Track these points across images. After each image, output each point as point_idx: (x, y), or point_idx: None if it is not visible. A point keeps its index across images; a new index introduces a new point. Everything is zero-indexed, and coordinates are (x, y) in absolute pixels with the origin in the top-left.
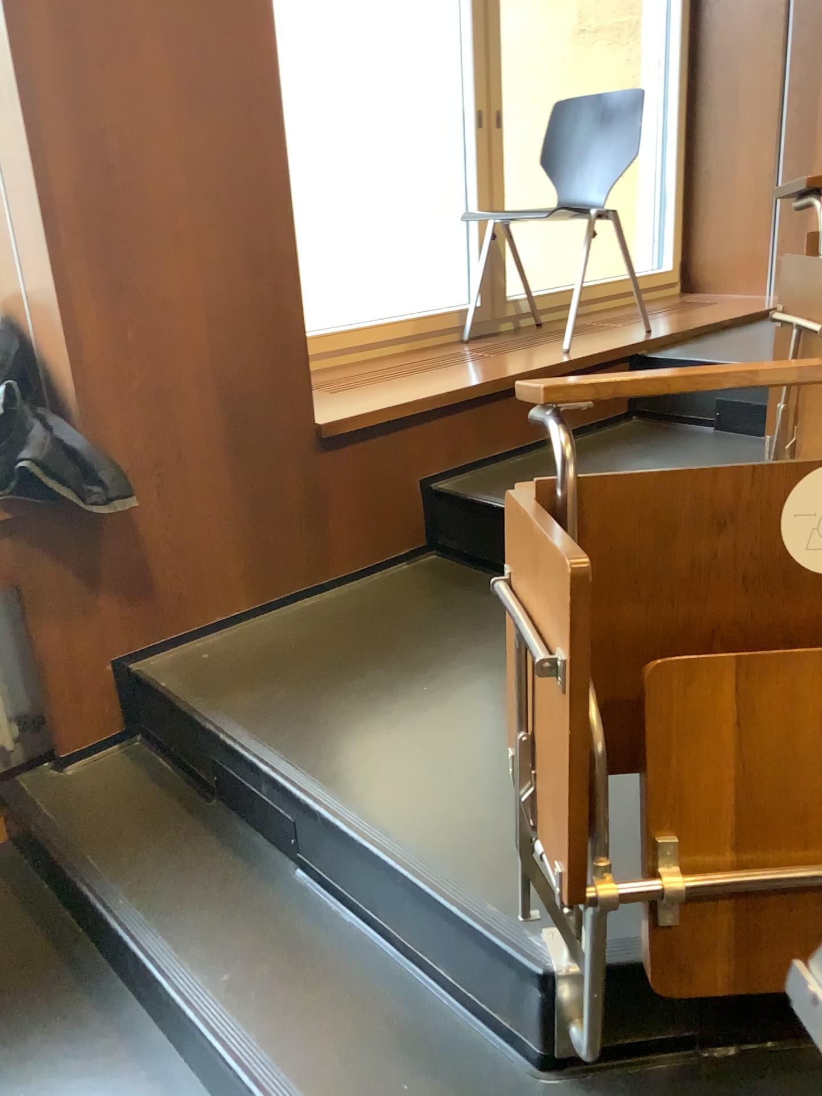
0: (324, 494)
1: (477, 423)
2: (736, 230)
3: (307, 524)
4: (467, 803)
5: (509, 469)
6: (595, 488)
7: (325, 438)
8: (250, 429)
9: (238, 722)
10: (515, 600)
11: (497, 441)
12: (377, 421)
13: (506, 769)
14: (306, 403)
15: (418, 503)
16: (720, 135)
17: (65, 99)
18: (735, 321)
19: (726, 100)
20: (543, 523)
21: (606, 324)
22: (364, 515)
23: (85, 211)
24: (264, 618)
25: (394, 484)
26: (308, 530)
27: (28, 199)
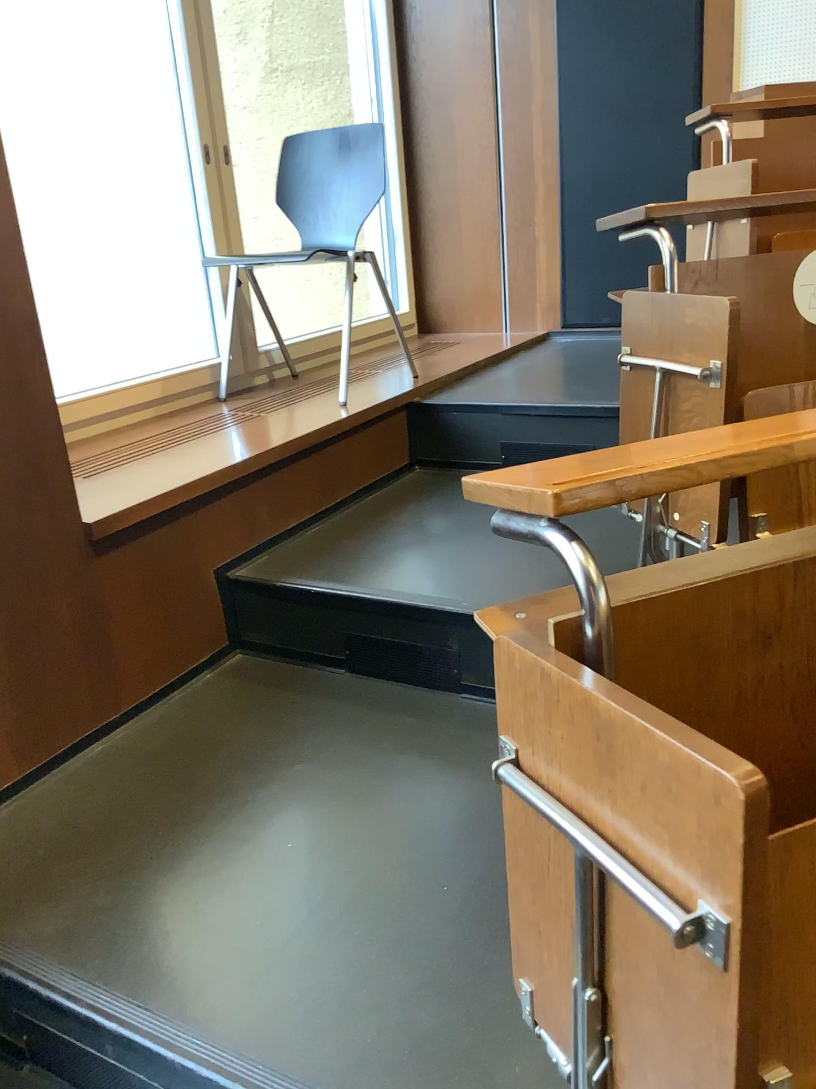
0: (104, 610)
1: (265, 495)
2: (470, 267)
3: (87, 651)
4: (405, 1011)
5: (310, 543)
6: (627, 621)
7: (98, 542)
8: (2, 545)
9: (53, 958)
10: (565, 805)
11: (288, 512)
12: (157, 510)
13: (435, 946)
14: (70, 502)
15: (213, 599)
16: (443, 173)
17: None
18: (488, 358)
19: (444, 138)
20: (635, 708)
21: (364, 369)
22: (155, 626)
23: None
24: (47, 784)
25: (184, 582)
26: (89, 658)
27: None
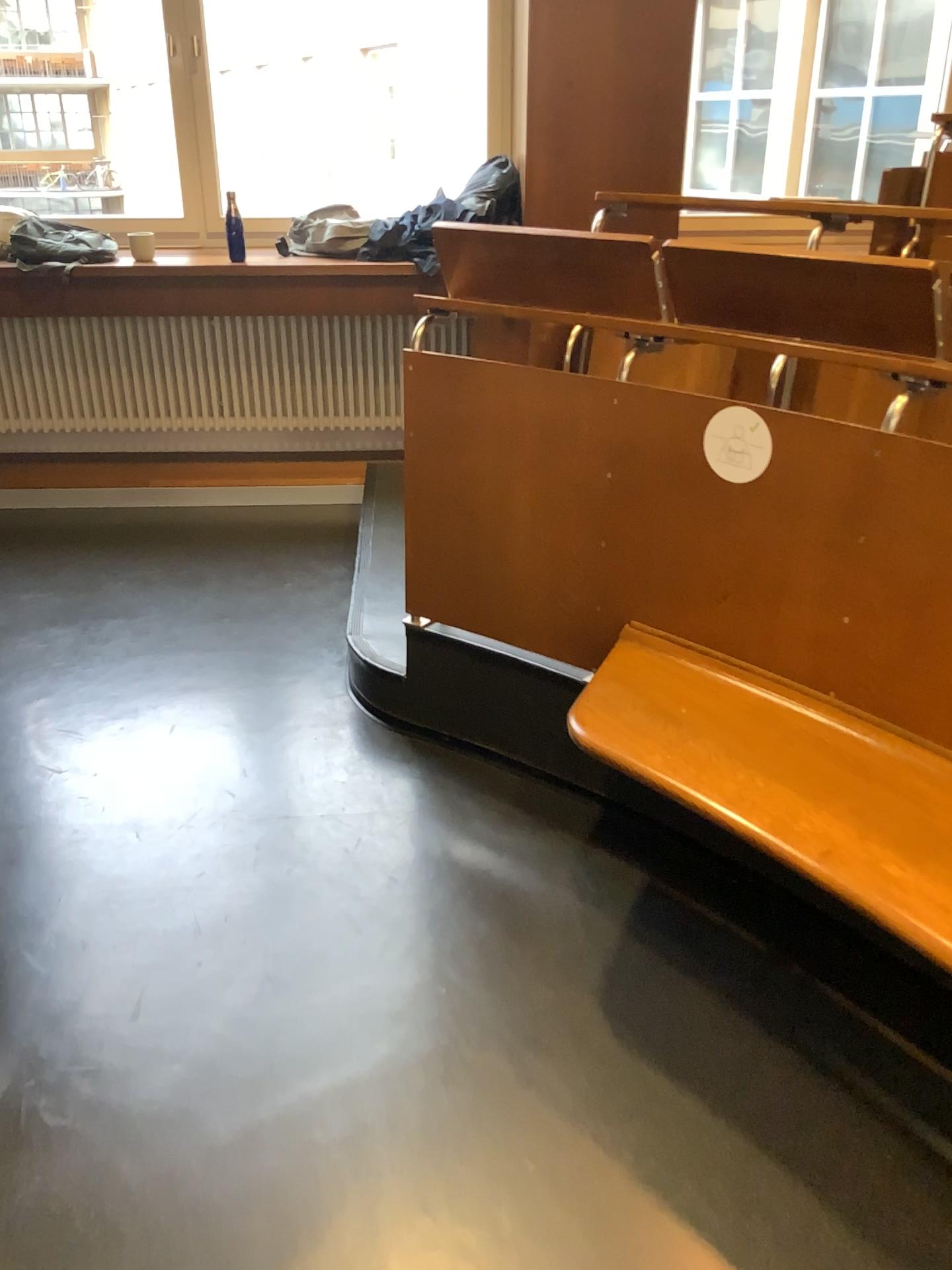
0: None
1: None
2: None
3: None
4: None
5: None
6: None
7: None
8: None
9: None
10: None
11: None
12: None
13: None
14: None
15: None
16: None
17: (545, 46)
18: None
19: None
20: None
21: None
22: None
23: (544, 109)
24: None
25: None
26: None
27: (525, 100)
